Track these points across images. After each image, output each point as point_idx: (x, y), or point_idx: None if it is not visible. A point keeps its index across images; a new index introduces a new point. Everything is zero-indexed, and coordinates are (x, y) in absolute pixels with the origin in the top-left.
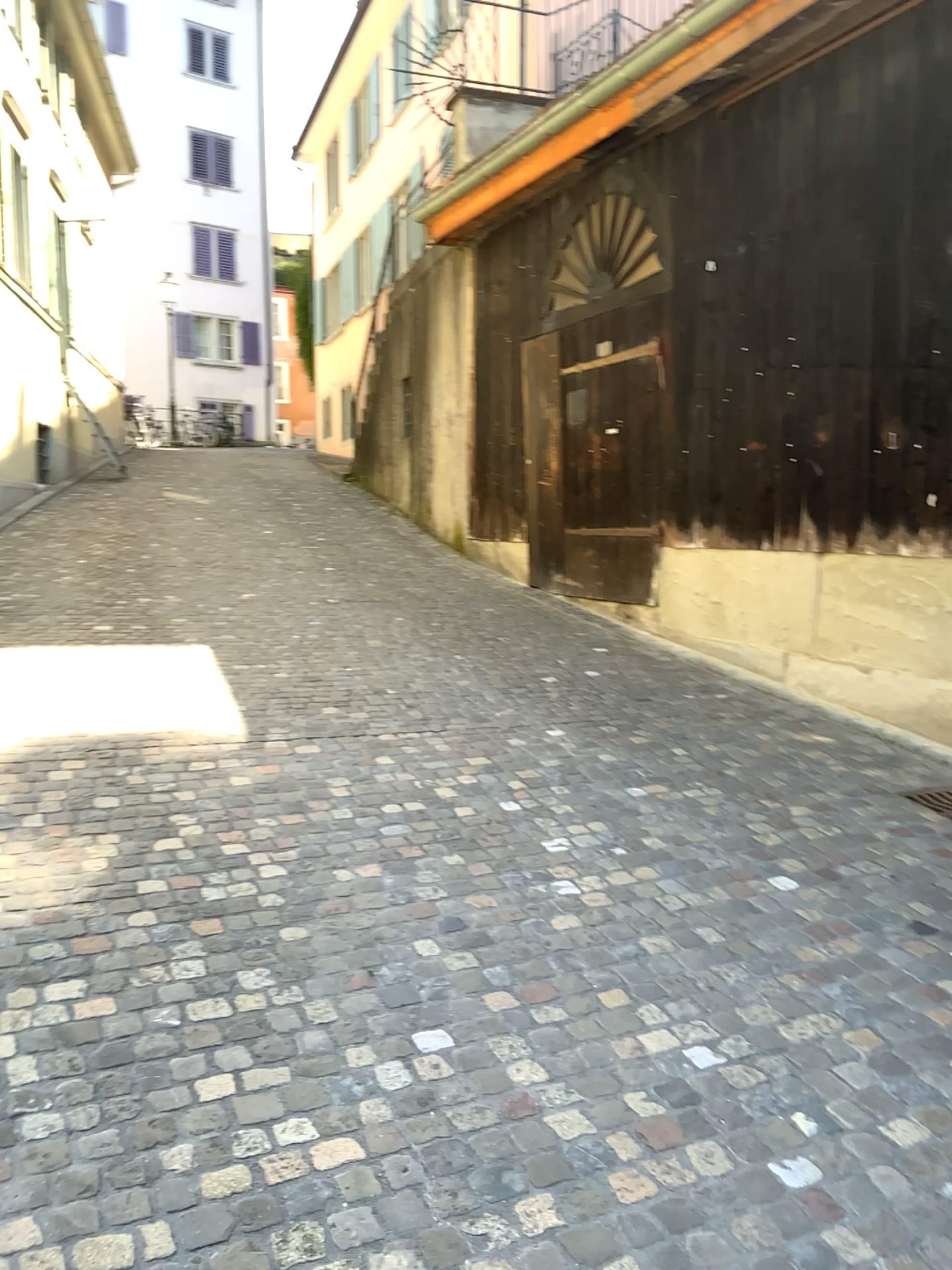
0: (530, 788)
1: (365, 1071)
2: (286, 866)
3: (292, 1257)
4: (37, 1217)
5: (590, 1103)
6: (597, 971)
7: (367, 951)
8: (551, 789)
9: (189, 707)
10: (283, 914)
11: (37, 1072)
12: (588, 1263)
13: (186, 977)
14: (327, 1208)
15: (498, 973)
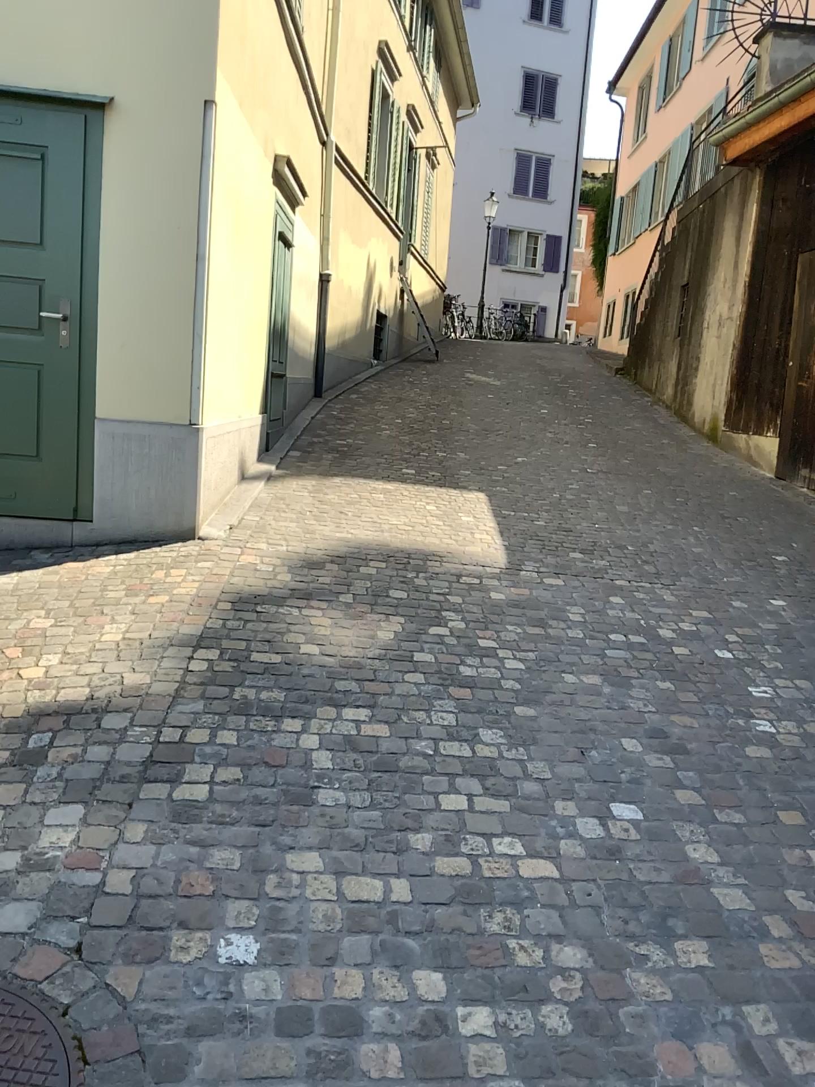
0: (743, 642)
1: (569, 819)
2: (527, 663)
3: (496, 926)
4: (324, 852)
5: (753, 888)
6: (779, 793)
7: (583, 736)
8: (762, 646)
9: (466, 535)
10: (520, 696)
11: (332, 762)
12: (730, 998)
13: (442, 724)
14: (526, 902)
15: (689, 776)
